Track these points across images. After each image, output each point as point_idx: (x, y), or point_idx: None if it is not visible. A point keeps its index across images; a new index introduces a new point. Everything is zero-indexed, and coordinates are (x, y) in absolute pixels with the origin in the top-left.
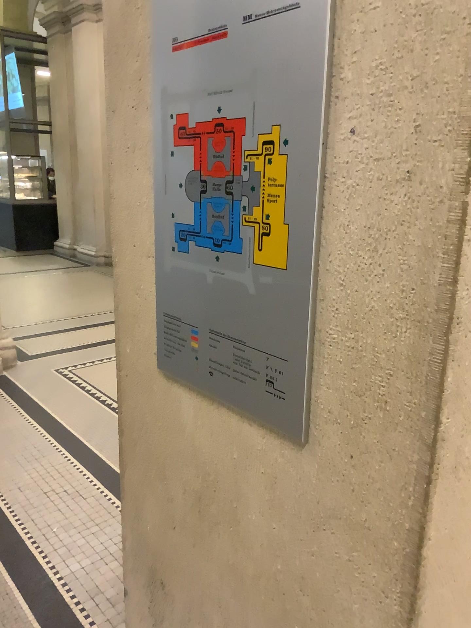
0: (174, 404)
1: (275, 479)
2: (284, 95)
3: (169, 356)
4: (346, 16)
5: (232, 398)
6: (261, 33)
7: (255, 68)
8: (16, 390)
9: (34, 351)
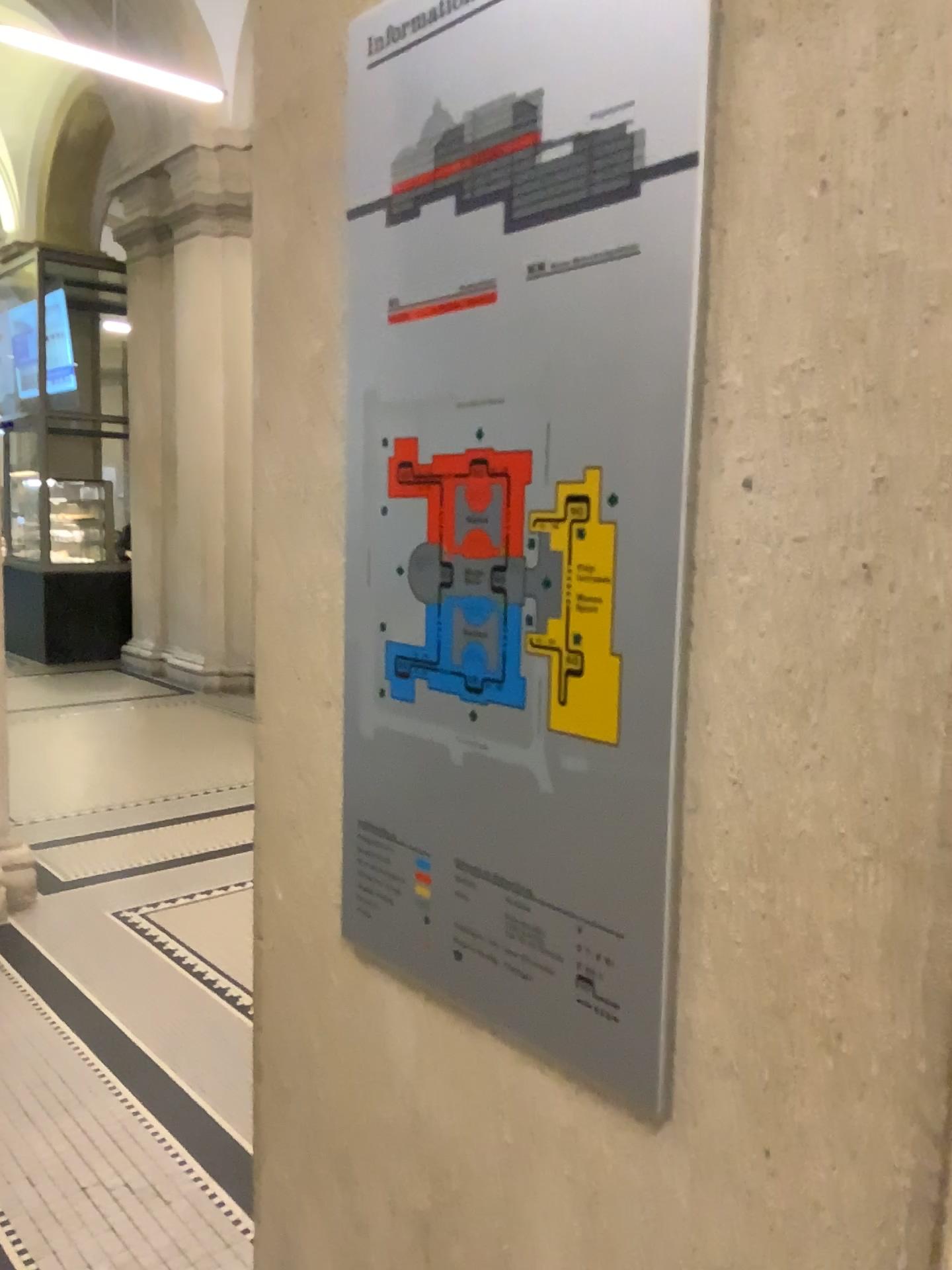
0: (381, 1016)
1: (601, 1196)
2: (614, 415)
3: (372, 915)
4: (733, 277)
5: (506, 1012)
6: (568, 301)
7: (556, 364)
8: (33, 959)
9: (73, 873)
